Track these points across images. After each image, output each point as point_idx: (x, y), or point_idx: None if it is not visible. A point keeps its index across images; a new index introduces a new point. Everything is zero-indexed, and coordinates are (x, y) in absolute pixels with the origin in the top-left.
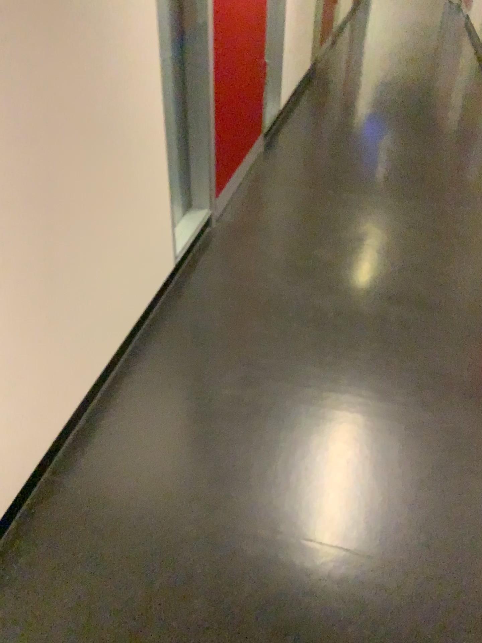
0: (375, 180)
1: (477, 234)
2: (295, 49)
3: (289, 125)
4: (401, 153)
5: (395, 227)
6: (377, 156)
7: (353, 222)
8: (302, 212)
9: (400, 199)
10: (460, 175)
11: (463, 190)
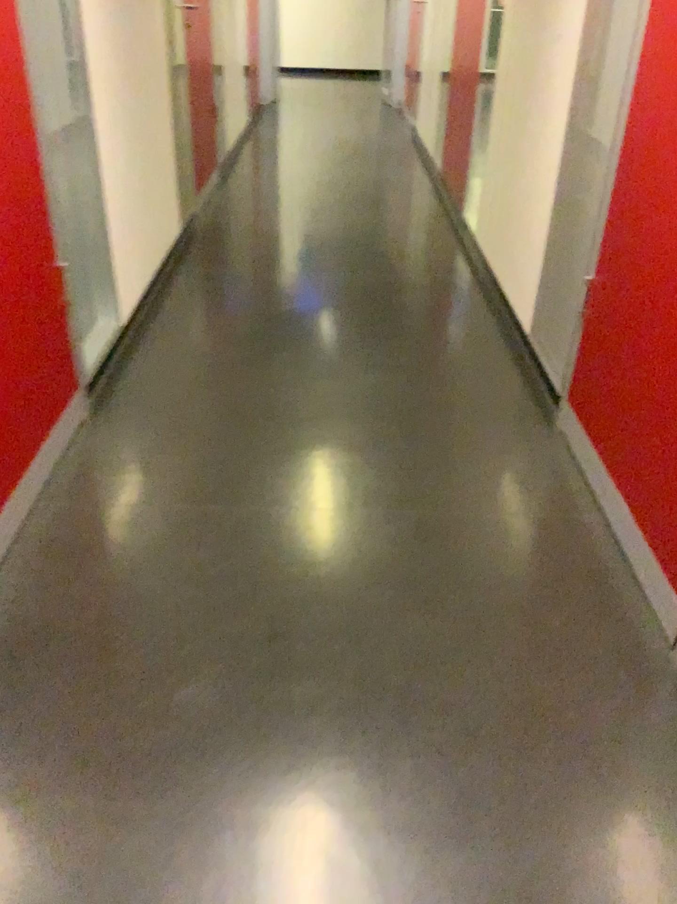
0: (299, 463)
1: (494, 578)
2: (141, 218)
3: (144, 352)
4: (341, 394)
5: (343, 586)
6: (300, 405)
7: (259, 587)
8: (158, 574)
9: (346, 506)
10: (444, 431)
11: (454, 467)
